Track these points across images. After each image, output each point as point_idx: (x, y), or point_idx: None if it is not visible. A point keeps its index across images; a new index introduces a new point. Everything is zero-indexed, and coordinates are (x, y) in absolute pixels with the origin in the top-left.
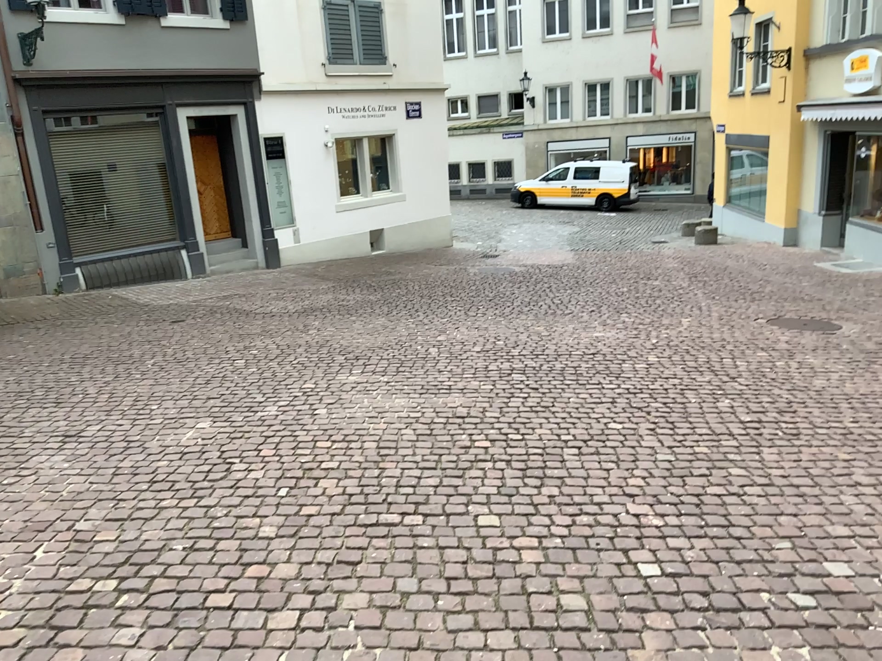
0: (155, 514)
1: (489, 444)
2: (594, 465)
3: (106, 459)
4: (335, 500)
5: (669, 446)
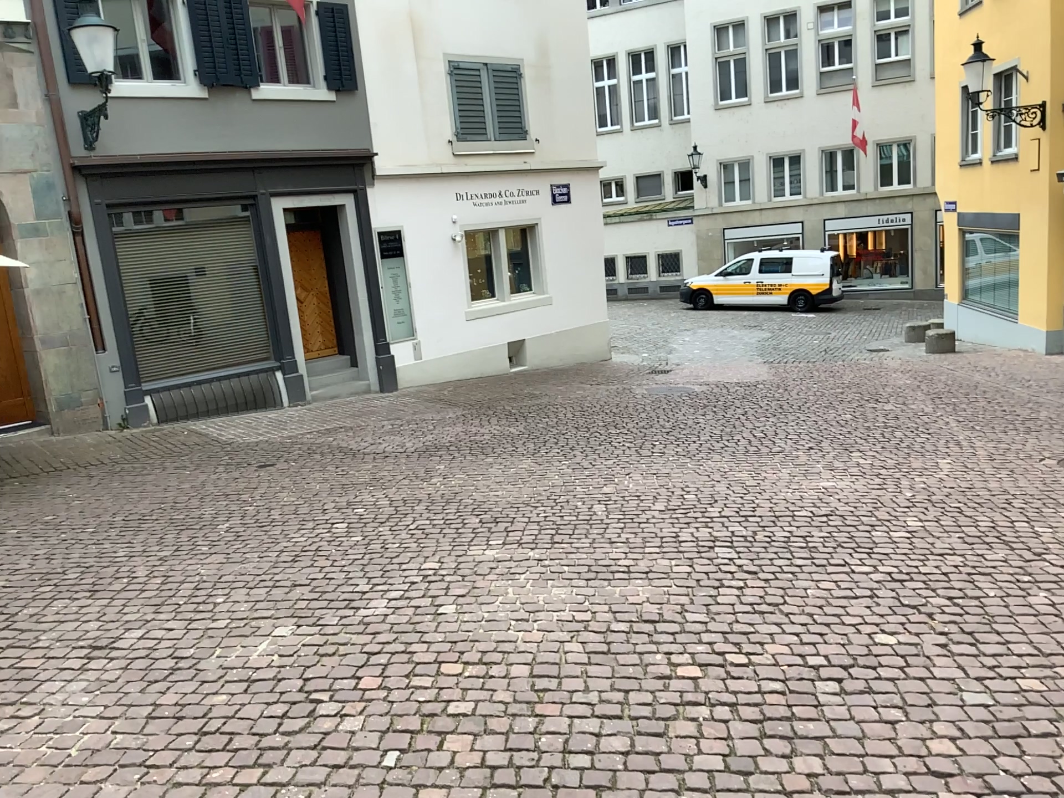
0: (199, 795)
1: (697, 670)
2: (868, 712)
3: (143, 688)
4: (471, 774)
5: (978, 677)
